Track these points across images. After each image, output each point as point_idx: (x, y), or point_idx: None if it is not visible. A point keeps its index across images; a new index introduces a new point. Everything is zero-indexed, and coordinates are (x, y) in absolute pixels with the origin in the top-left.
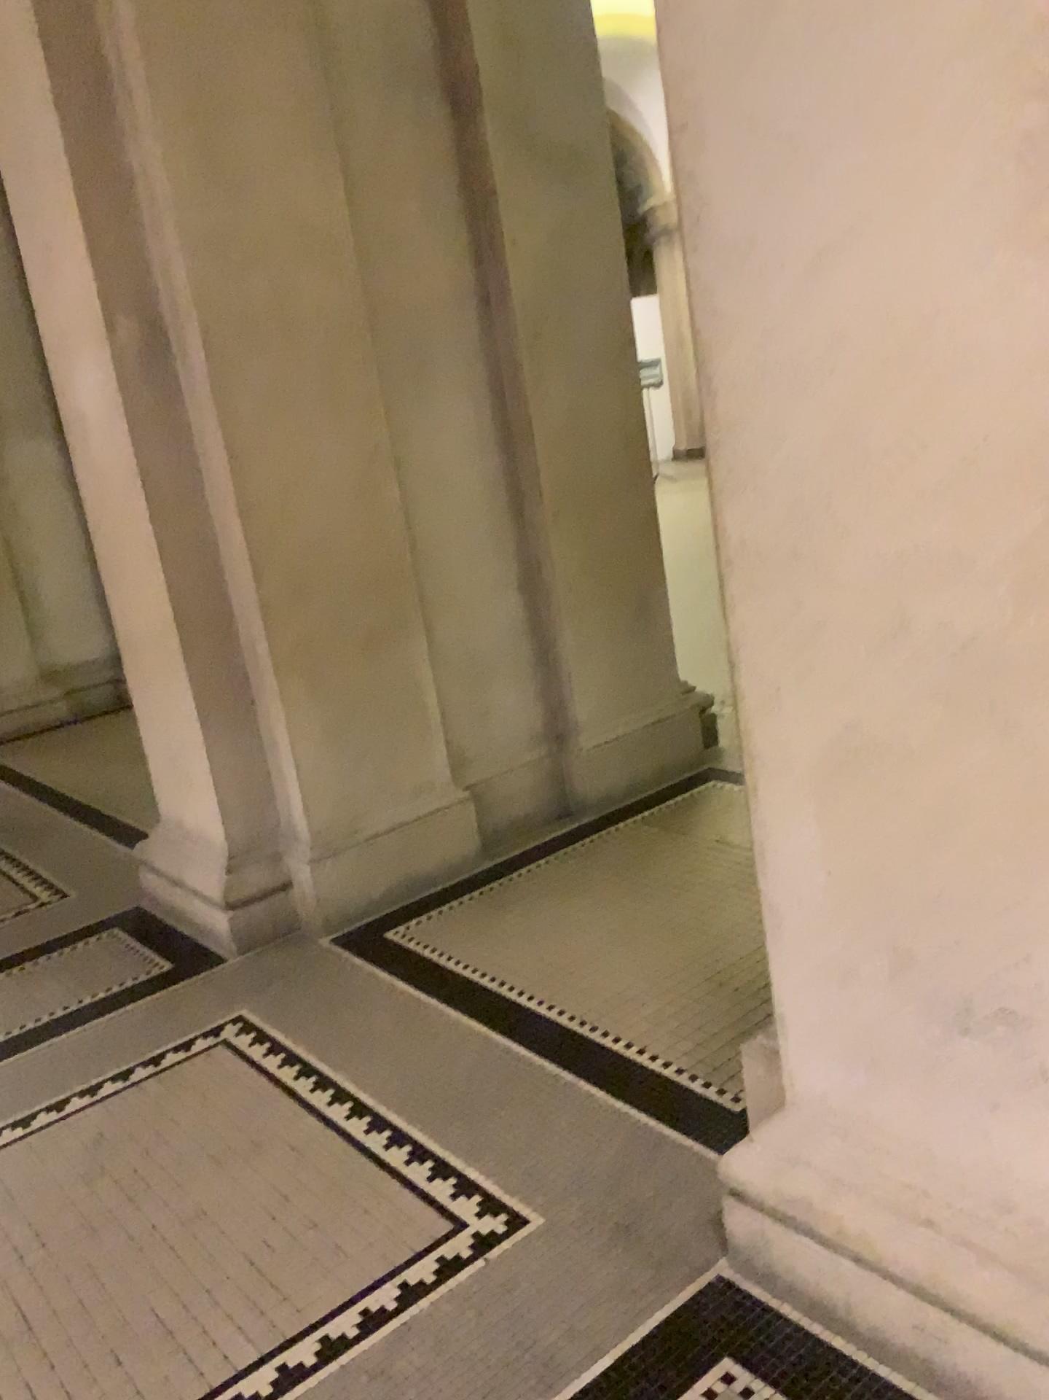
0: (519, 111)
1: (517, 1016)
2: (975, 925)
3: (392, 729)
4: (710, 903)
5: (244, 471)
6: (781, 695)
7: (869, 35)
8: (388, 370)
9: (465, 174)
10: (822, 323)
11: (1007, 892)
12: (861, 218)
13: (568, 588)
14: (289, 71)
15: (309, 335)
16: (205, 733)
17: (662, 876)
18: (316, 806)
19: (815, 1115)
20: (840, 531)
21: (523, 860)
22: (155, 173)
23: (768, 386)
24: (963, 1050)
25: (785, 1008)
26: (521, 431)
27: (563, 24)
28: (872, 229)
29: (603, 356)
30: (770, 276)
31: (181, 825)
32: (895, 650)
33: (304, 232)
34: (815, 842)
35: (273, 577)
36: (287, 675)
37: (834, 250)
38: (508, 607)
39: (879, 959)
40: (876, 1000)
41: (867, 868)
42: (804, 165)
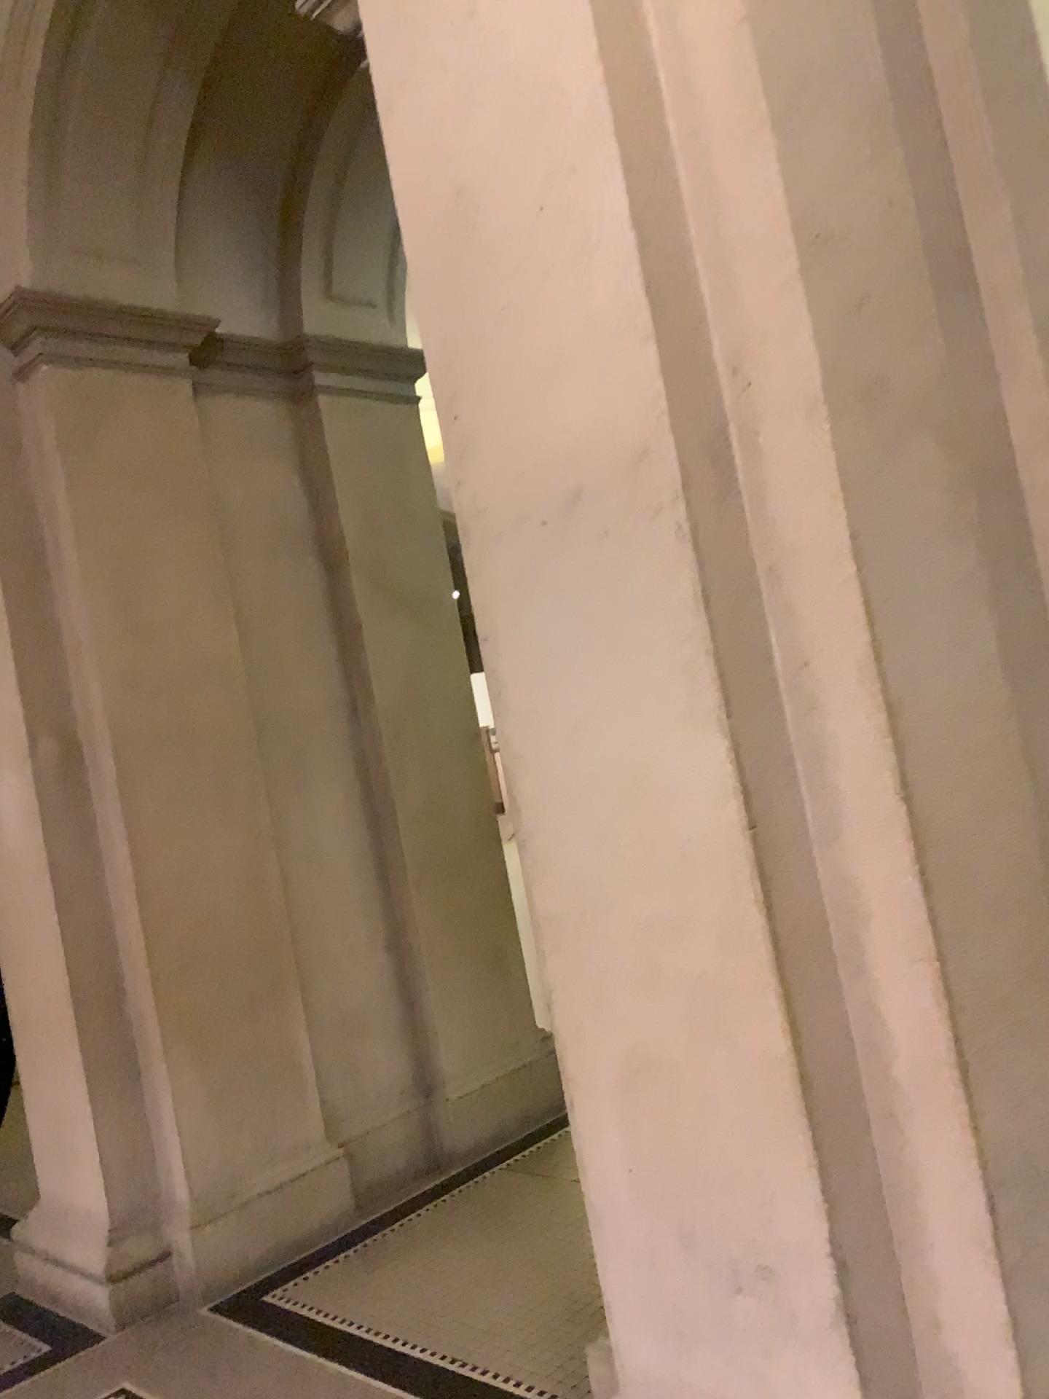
0: (377, 561)
1: (390, 1362)
2: (731, 1197)
3: (271, 1089)
4: (568, 1239)
5: (143, 860)
6: (581, 1026)
7: (591, 592)
8: (270, 768)
9: (334, 609)
10: (582, 761)
11: (747, 1166)
12: (598, 697)
13: (431, 948)
14: (193, 542)
15: (203, 744)
16: (94, 1103)
17: (526, 1218)
18: (198, 1169)
19: (641, 1392)
20: (608, 902)
21: (395, 1214)
22: (81, 622)
23: (551, 802)
24: (738, 1306)
25: (608, 1295)
26: (385, 813)
27: (411, 498)
28: (605, 704)
29: (454, 747)
30: (547, 729)
31: (63, 1200)
32: (652, 987)
33: (202, 662)
34: (616, 1145)
35: (166, 952)
36: (175, 1043)
37: (585, 716)
38: (376, 969)
39: (671, 1237)
40: (673, 1274)
41: (654, 1160)
42: (561, 663)
